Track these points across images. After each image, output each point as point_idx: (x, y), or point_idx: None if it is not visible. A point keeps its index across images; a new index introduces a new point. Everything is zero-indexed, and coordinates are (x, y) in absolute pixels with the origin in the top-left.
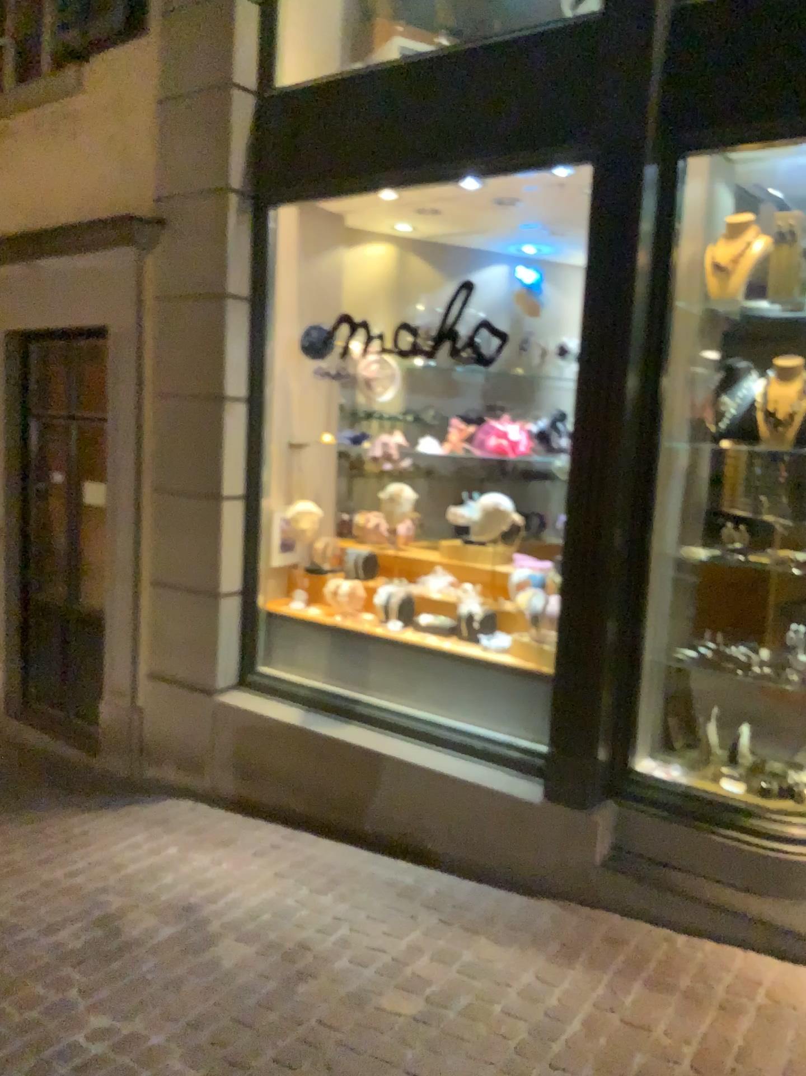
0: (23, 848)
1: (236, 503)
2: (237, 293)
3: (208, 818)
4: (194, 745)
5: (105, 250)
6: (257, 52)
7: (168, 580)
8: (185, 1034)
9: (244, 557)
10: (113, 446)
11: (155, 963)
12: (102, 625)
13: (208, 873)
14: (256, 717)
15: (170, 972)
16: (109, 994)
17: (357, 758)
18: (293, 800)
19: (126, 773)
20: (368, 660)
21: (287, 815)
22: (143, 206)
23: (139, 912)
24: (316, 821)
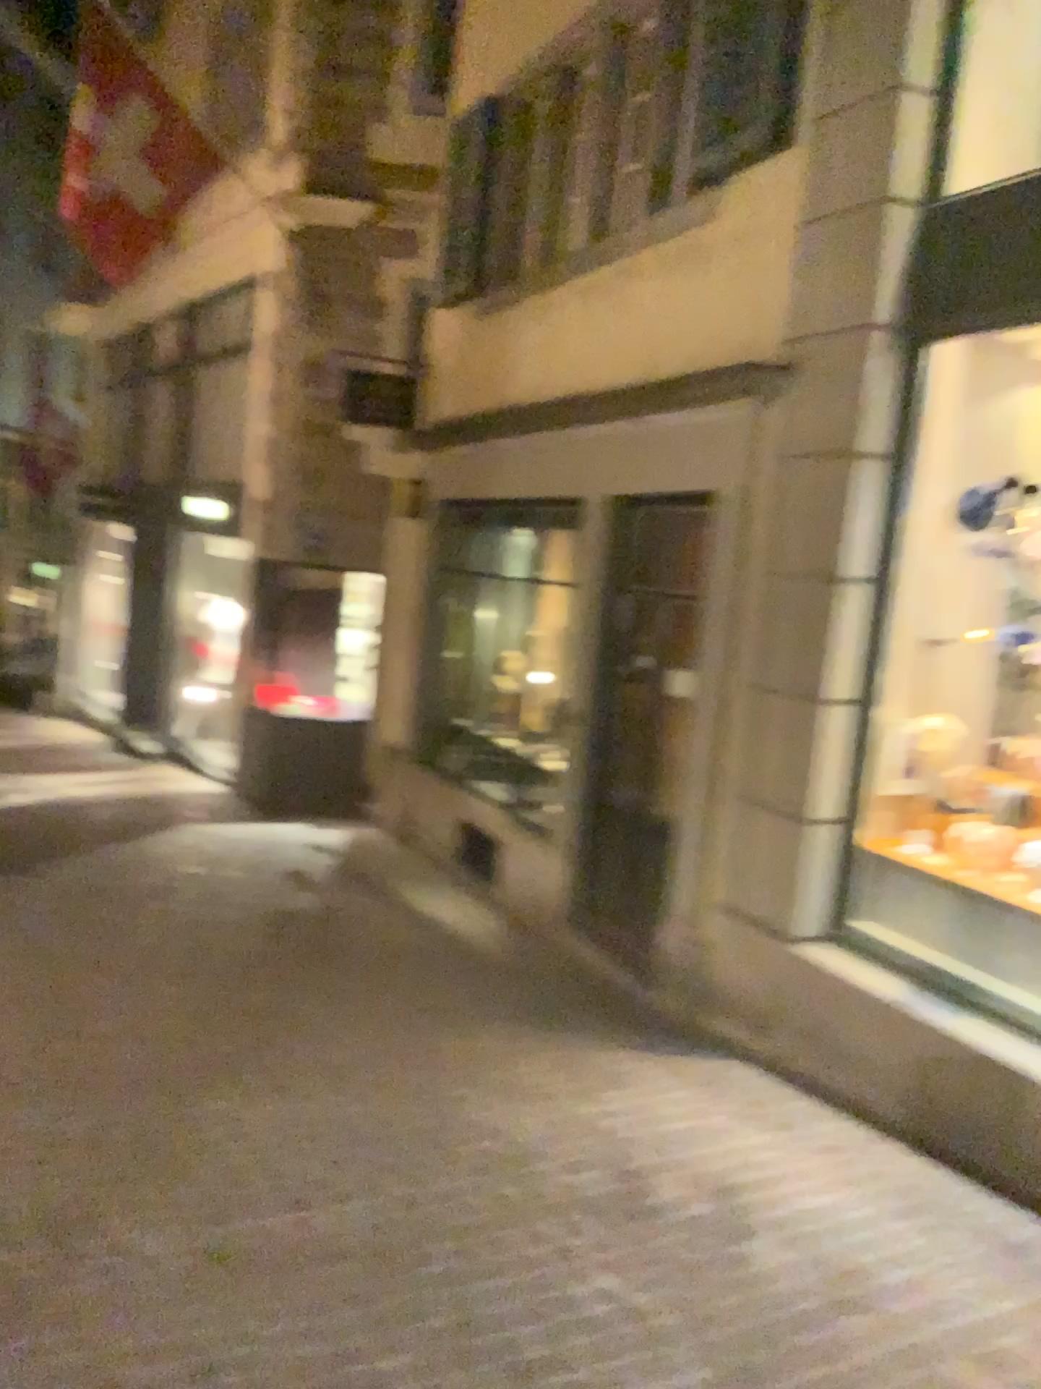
0: (560, 1075)
1: (846, 711)
2: (872, 452)
3: (771, 1093)
4: (765, 1002)
5: (721, 402)
6: (926, 157)
7: (753, 796)
8: (706, 1328)
9: (849, 779)
10: (707, 630)
11: (684, 1240)
12: (674, 839)
13: (761, 1158)
14: (845, 982)
15: (700, 1255)
16: (629, 1256)
17: (972, 1062)
18: (880, 1098)
19: (682, 1020)
20: (1003, 936)
21: (871, 1115)
22: (769, 350)
23: (674, 1179)
24: (909, 1132)
